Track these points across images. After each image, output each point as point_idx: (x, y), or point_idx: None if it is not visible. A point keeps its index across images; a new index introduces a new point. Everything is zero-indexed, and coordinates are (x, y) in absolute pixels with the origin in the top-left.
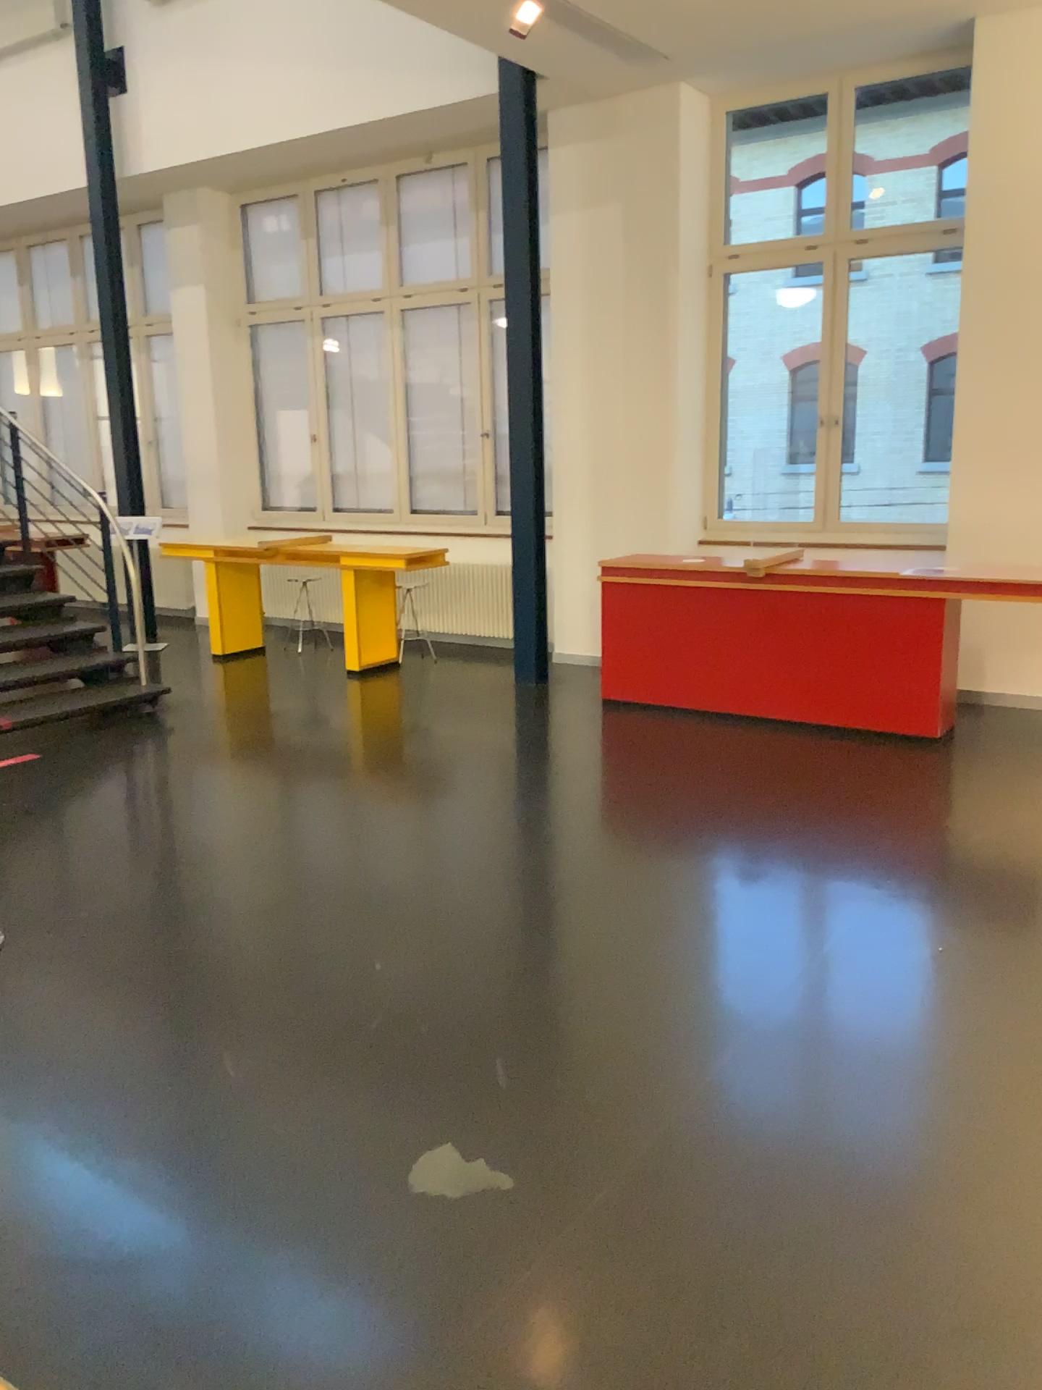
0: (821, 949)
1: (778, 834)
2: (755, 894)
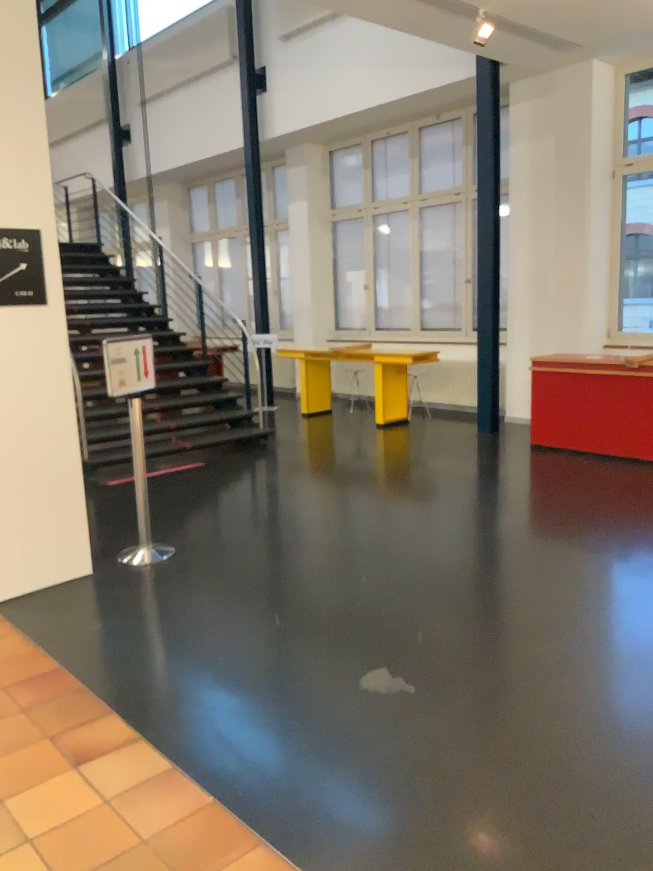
0: (630, 589)
1: (622, 525)
2: (597, 557)
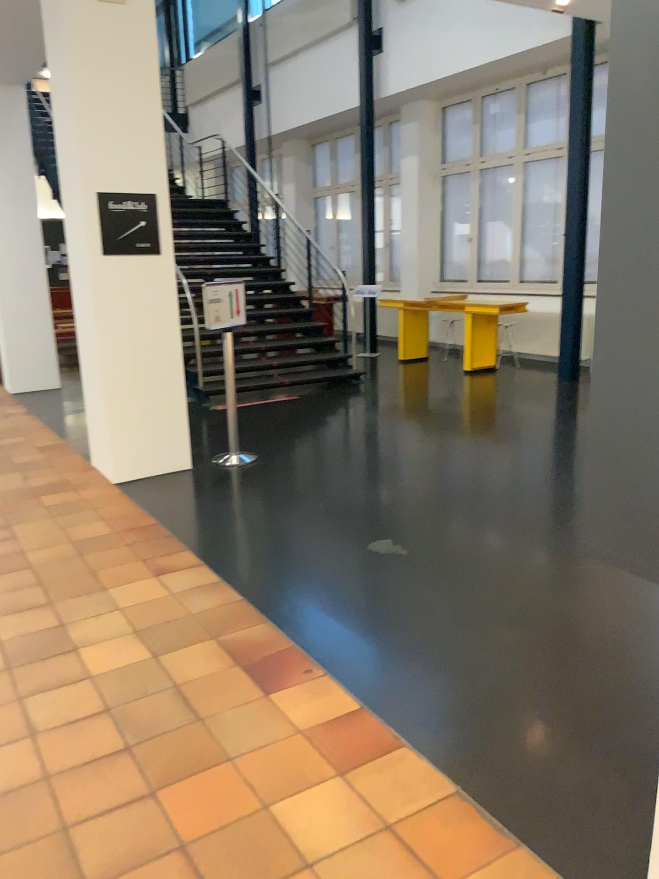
0: None
1: None
2: None
